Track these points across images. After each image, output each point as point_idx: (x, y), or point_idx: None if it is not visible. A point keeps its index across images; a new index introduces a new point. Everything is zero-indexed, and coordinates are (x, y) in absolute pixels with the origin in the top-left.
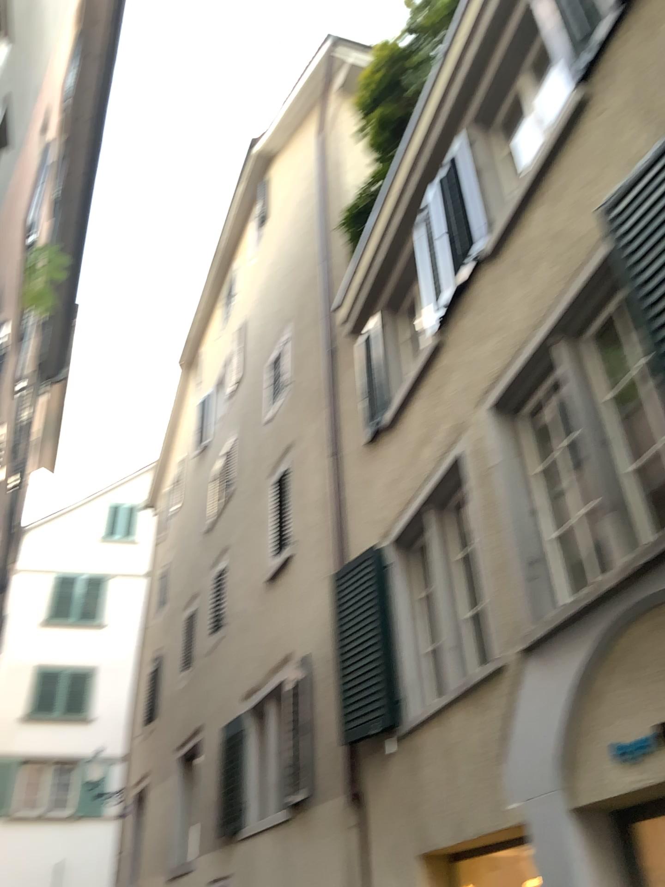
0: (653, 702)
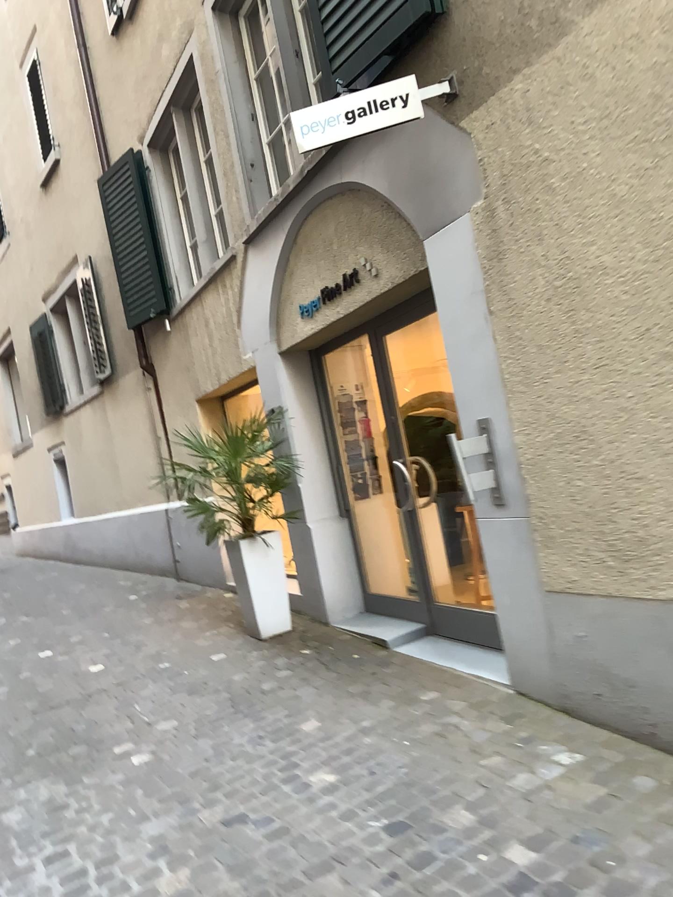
0: (326, 273)
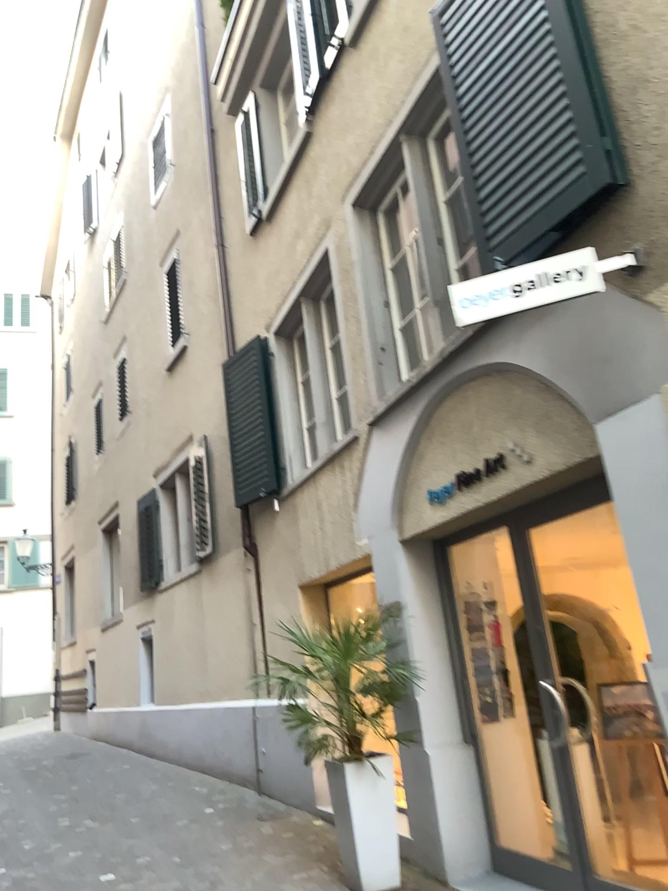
0: (462, 459)
